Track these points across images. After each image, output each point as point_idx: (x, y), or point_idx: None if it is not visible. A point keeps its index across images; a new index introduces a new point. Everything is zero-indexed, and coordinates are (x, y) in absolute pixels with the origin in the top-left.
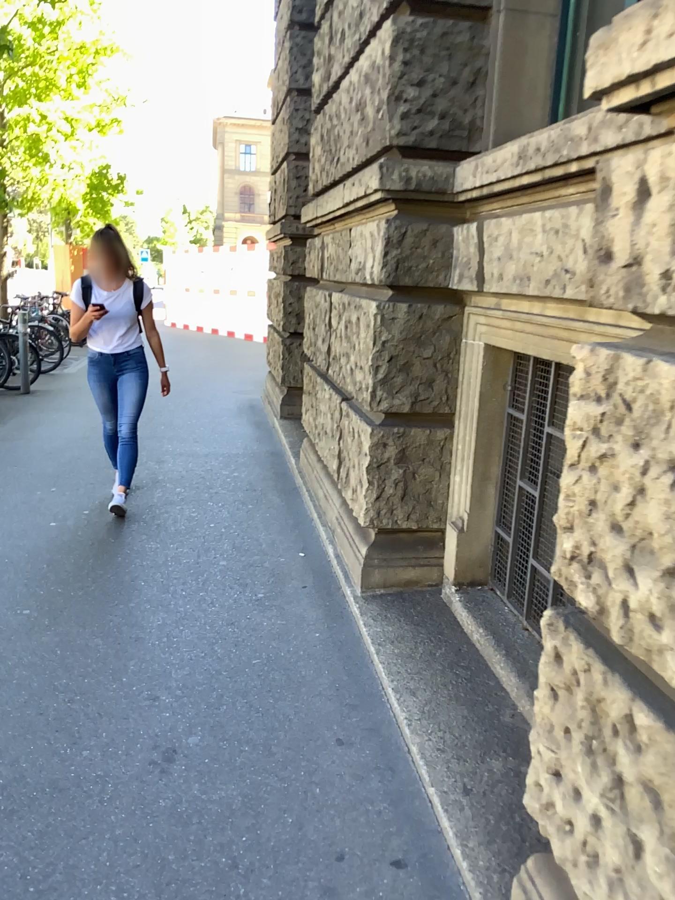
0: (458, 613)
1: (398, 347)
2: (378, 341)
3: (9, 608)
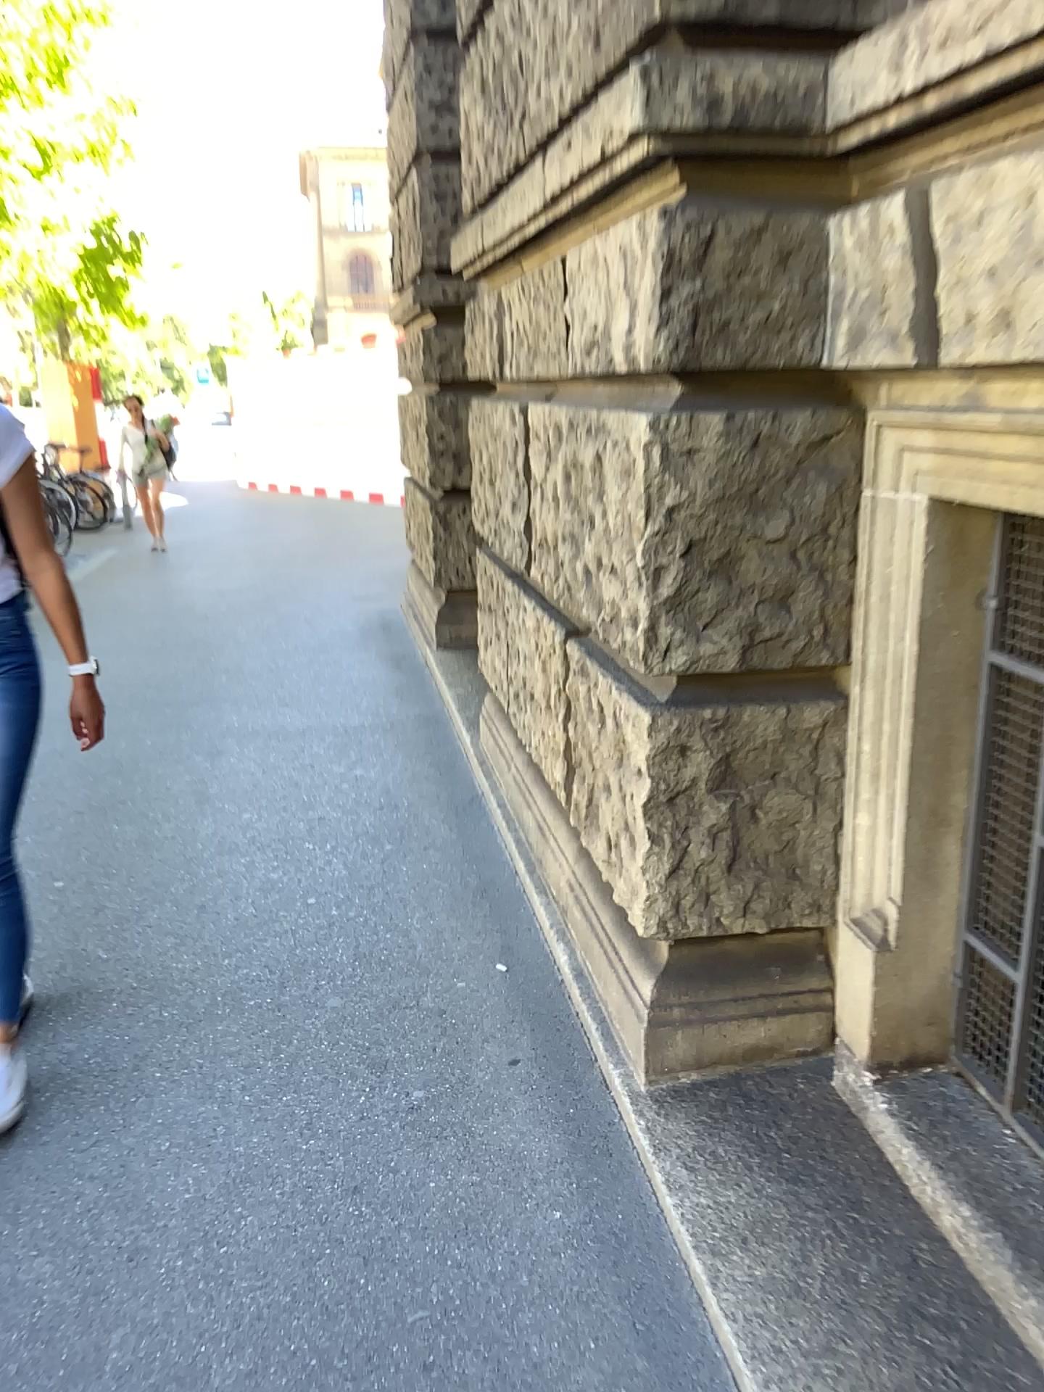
0: (890, 1148)
1: (705, 520)
2: (654, 507)
3: None
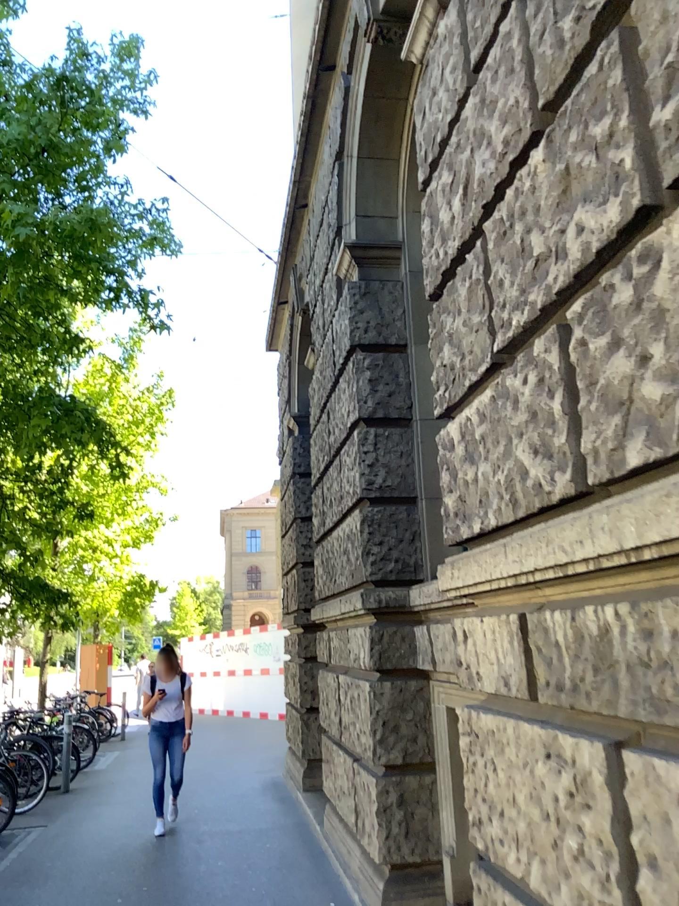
0: None
1: (388, 715)
2: (374, 711)
3: None
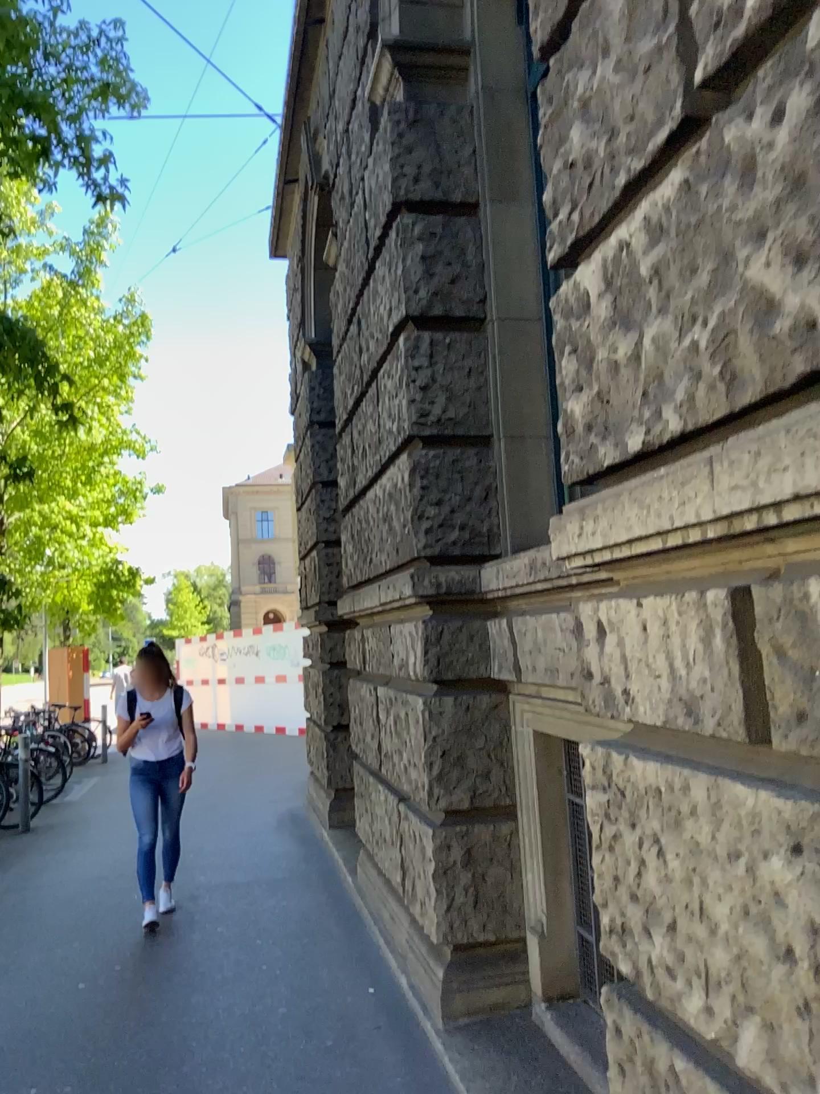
0: (549, 1030)
1: (449, 743)
2: (429, 738)
3: (48, 1089)
